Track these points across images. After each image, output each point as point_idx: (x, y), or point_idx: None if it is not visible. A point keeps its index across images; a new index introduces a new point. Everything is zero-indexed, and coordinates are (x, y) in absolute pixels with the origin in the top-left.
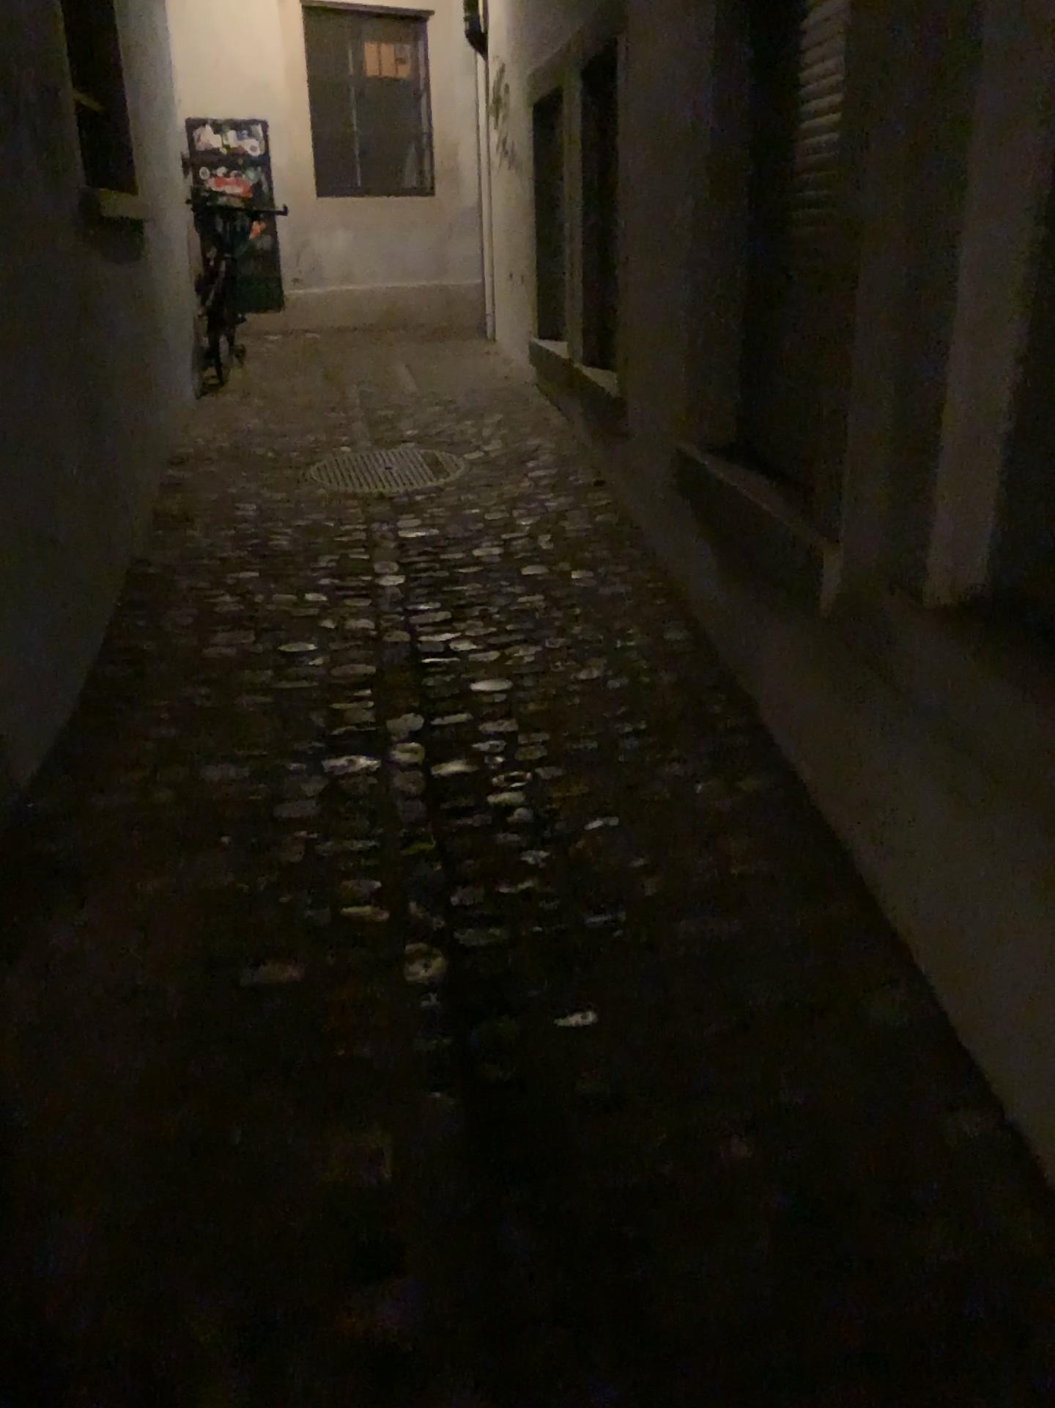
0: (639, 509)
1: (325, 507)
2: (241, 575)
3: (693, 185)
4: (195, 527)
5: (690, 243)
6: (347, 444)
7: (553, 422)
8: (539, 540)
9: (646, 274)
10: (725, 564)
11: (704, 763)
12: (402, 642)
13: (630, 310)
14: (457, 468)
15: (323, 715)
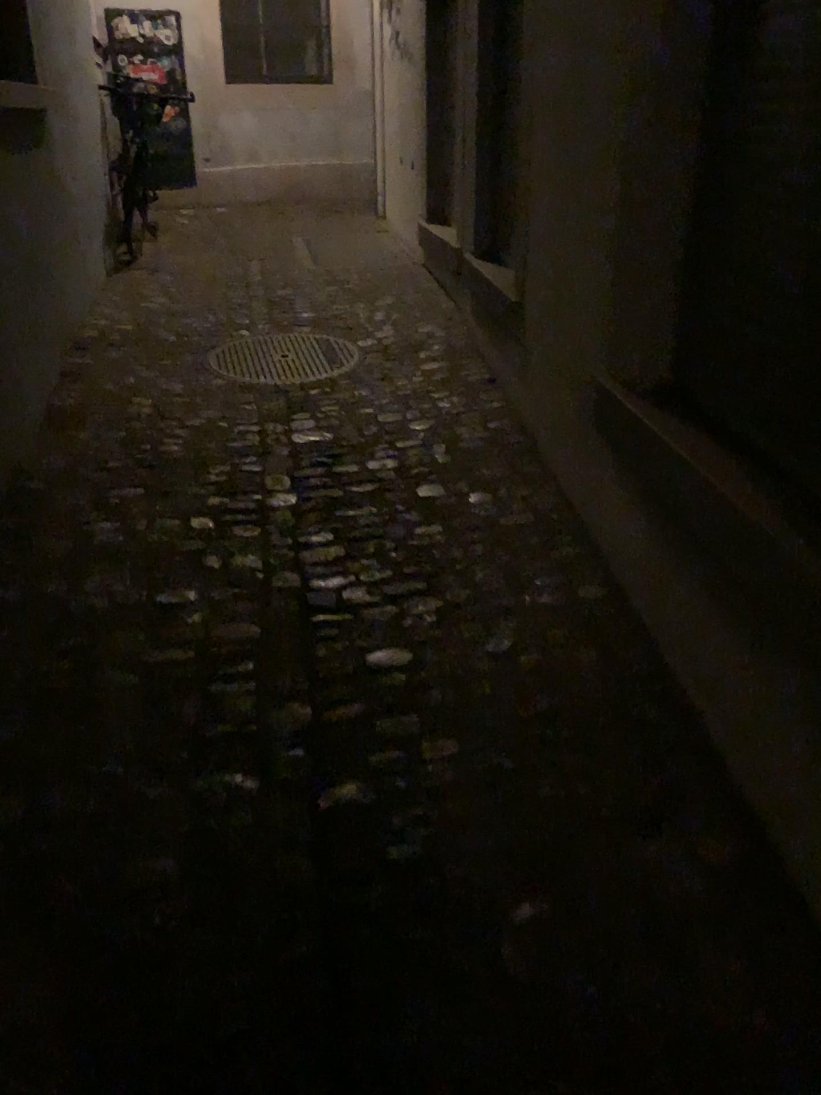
0: (539, 426)
1: (219, 405)
2: (125, 494)
3: (631, 88)
4: (87, 429)
5: (623, 156)
6: (246, 329)
7: (442, 310)
8: (434, 454)
9: (558, 183)
10: (656, 532)
11: (648, 807)
12: (292, 593)
13: (535, 218)
14: (350, 360)
15: (196, 708)
